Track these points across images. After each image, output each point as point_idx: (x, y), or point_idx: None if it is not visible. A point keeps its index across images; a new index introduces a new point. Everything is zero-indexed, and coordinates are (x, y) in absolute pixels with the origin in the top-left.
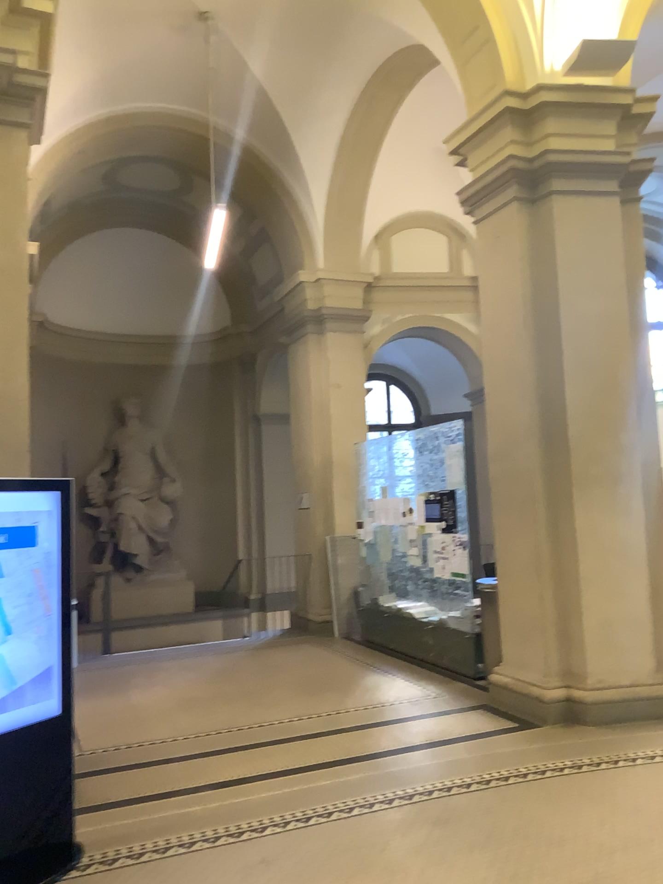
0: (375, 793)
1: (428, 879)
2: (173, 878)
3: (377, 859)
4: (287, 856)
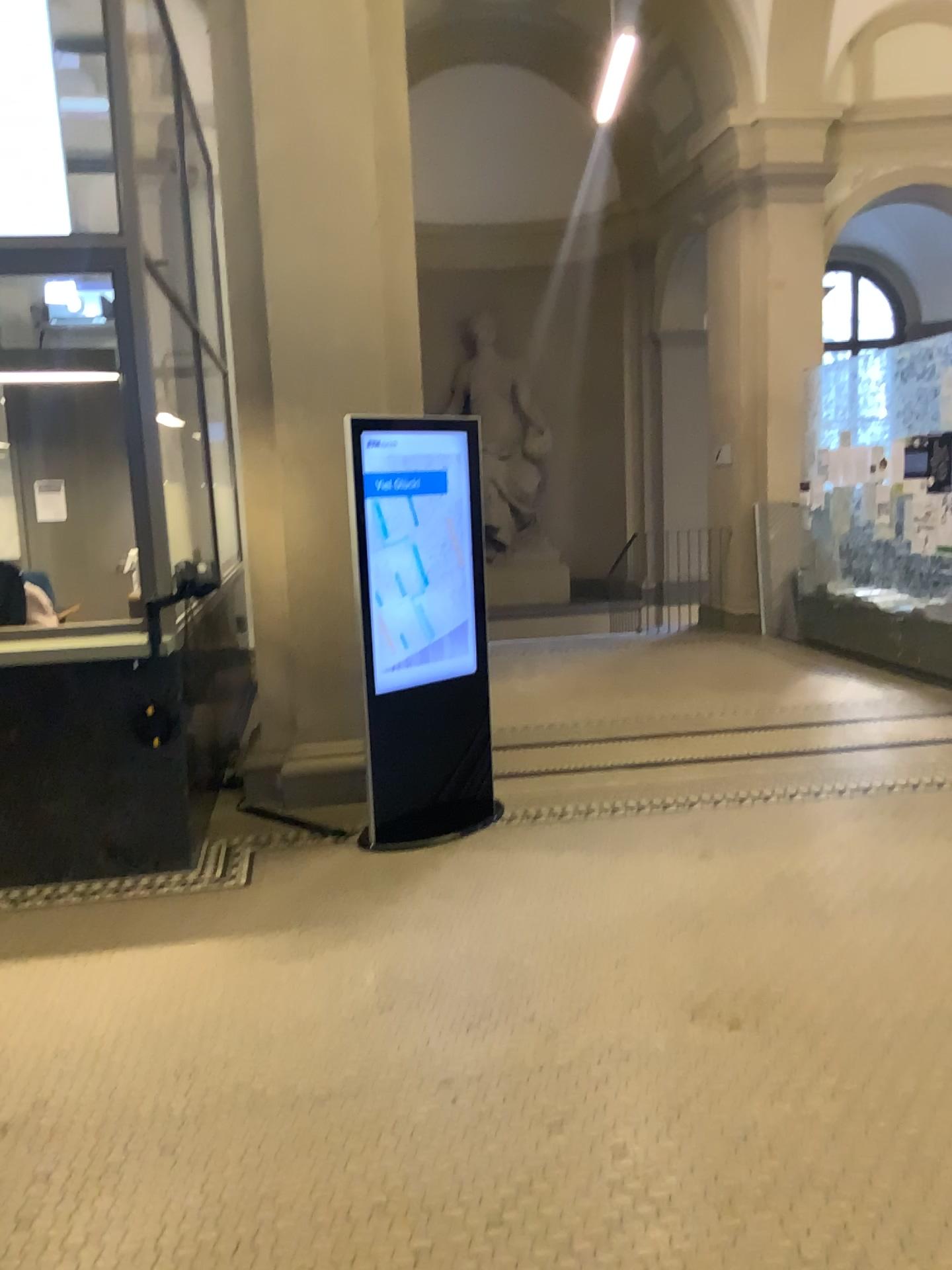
0: (823, 782)
1: (886, 854)
2: (605, 832)
3: (827, 836)
4: (725, 826)
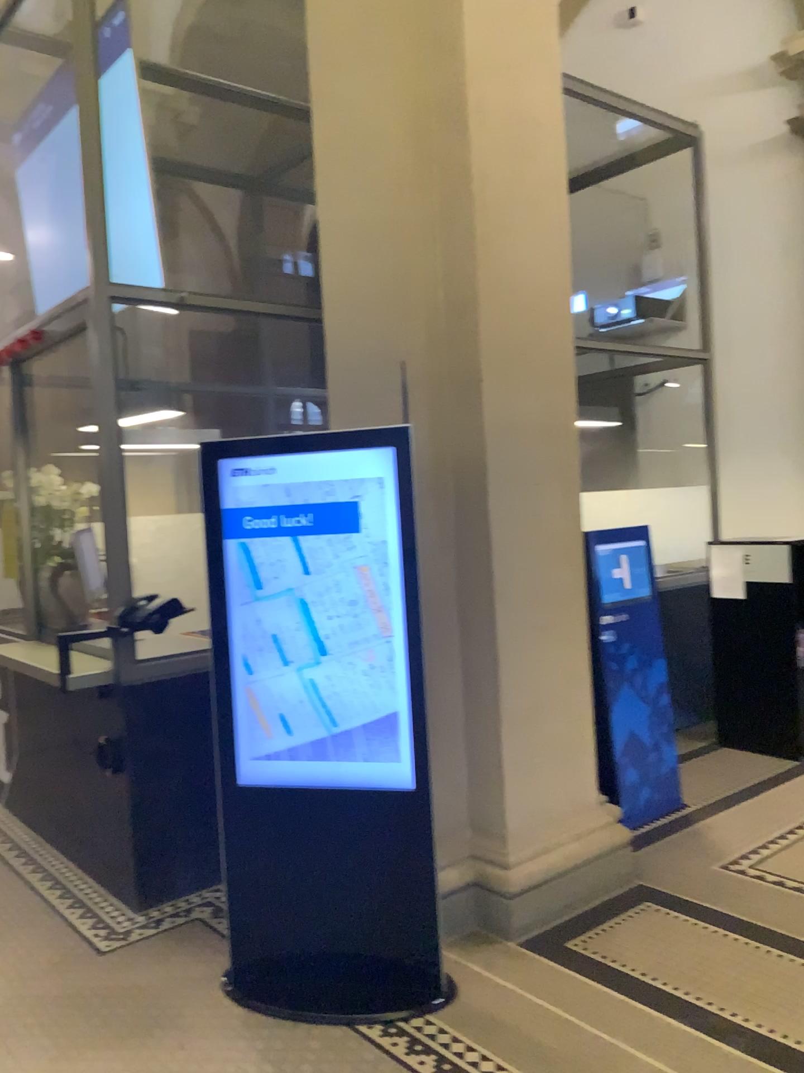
0: None
1: None
2: None
3: None
4: None
